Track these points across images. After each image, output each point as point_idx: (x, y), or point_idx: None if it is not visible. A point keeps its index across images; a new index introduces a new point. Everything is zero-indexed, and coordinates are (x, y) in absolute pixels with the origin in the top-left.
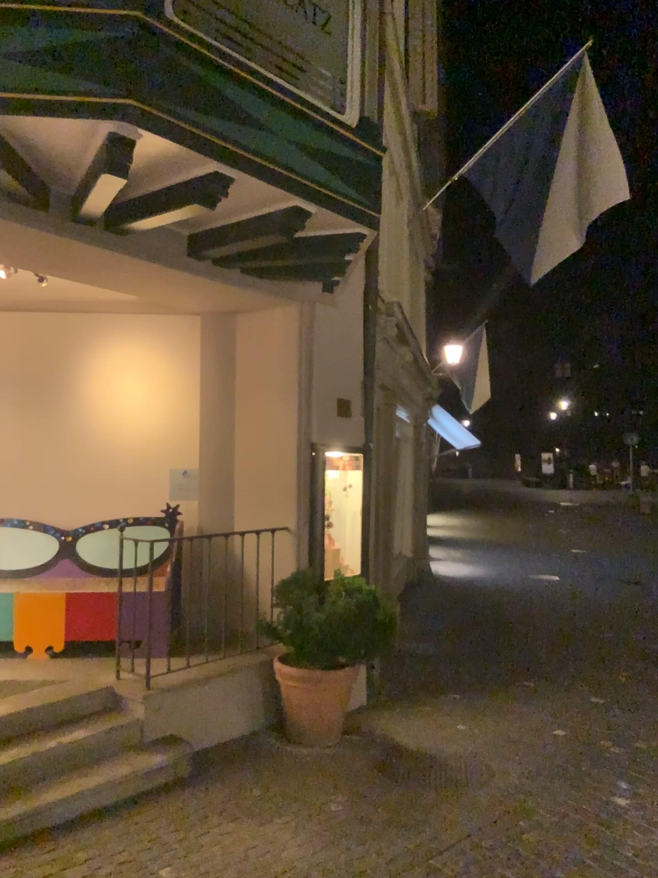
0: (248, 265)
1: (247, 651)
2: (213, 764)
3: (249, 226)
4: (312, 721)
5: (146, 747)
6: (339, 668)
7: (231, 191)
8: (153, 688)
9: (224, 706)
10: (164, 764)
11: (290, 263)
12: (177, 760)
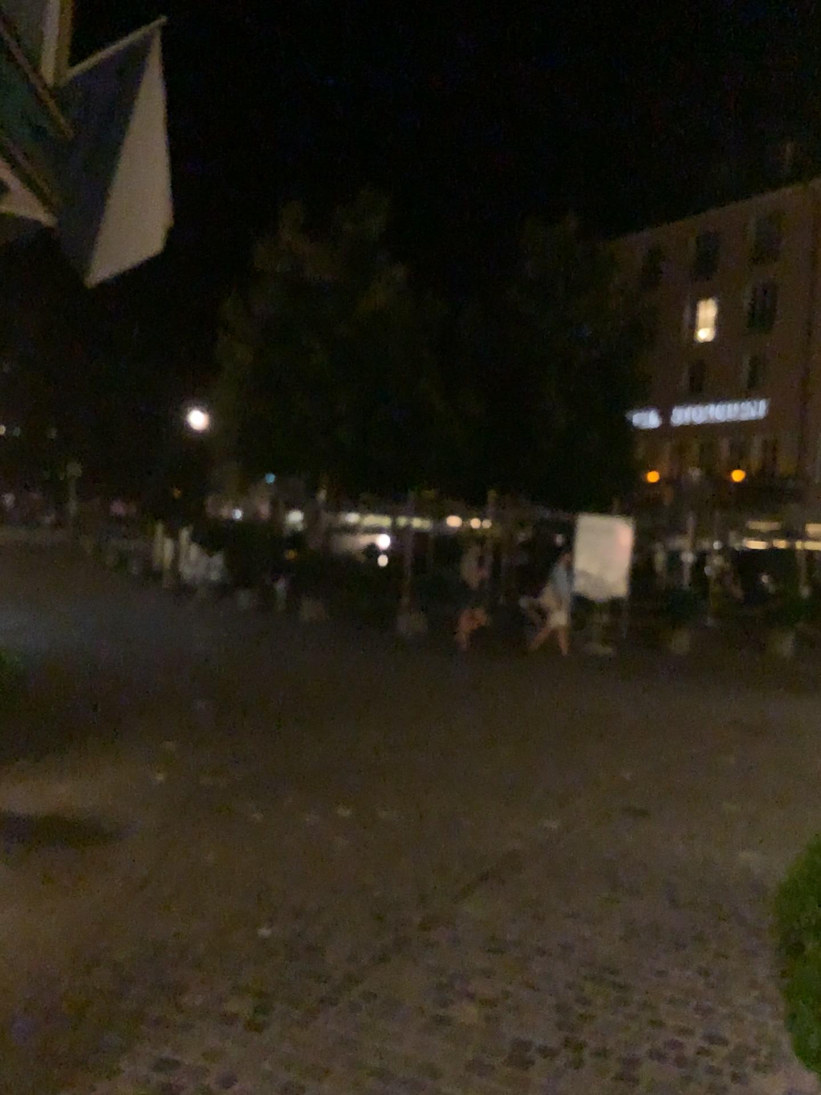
0: None
1: None
2: None
3: None
4: None
5: None
6: None
7: None
8: None
9: None
10: None
11: None
12: None
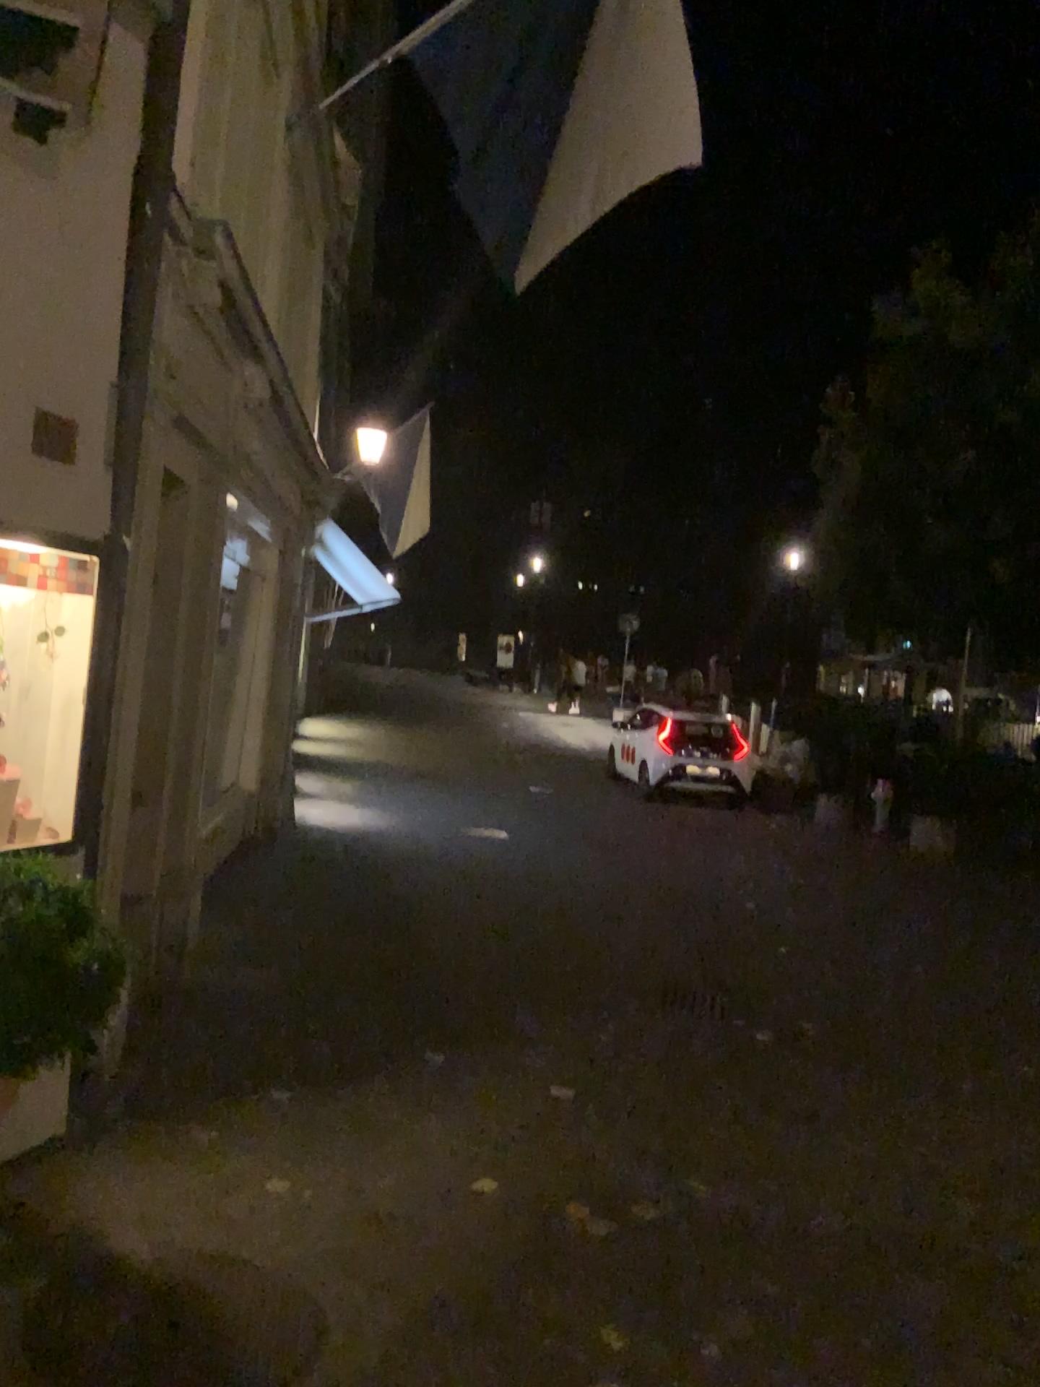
0: None
1: None
2: None
3: None
4: None
5: None
6: None
7: None
8: None
9: None
10: None
11: None
12: None
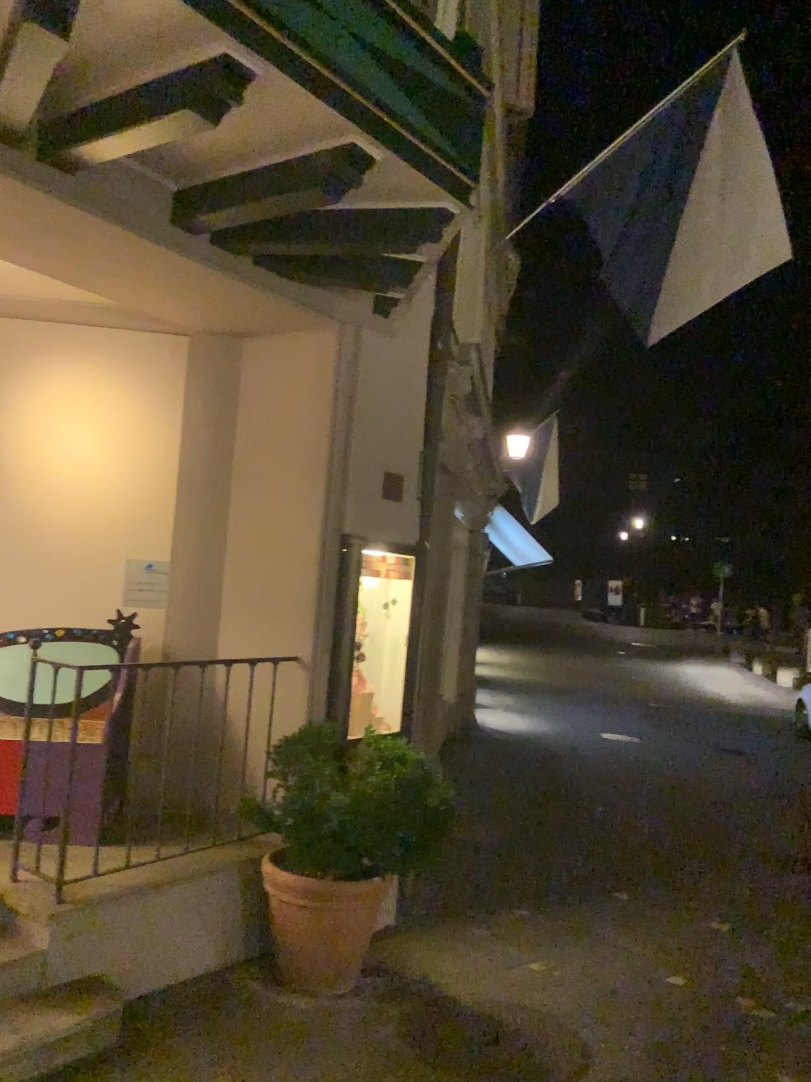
0: (266, 249)
1: (222, 842)
2: (154, 1031)
3: (274, 174)
4: (317, 960)
5: (45, 1005)
6: (363, 878)
7: (249, 101)
8: (67, 901)
9: (181, 932)
10: (71, 1036)
11: (332, 253)
12: (94, 1029)
